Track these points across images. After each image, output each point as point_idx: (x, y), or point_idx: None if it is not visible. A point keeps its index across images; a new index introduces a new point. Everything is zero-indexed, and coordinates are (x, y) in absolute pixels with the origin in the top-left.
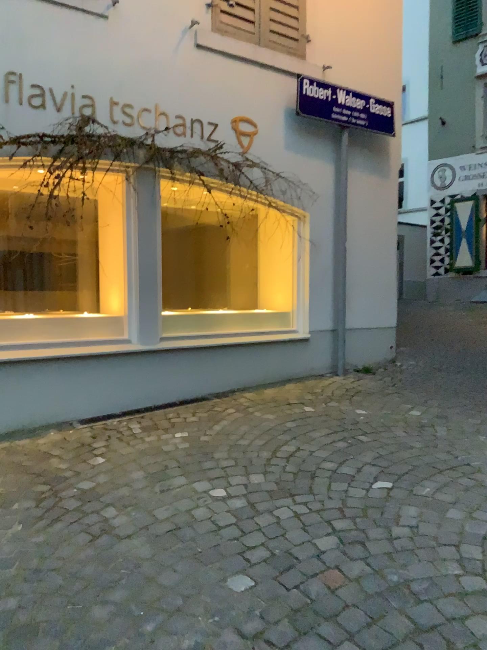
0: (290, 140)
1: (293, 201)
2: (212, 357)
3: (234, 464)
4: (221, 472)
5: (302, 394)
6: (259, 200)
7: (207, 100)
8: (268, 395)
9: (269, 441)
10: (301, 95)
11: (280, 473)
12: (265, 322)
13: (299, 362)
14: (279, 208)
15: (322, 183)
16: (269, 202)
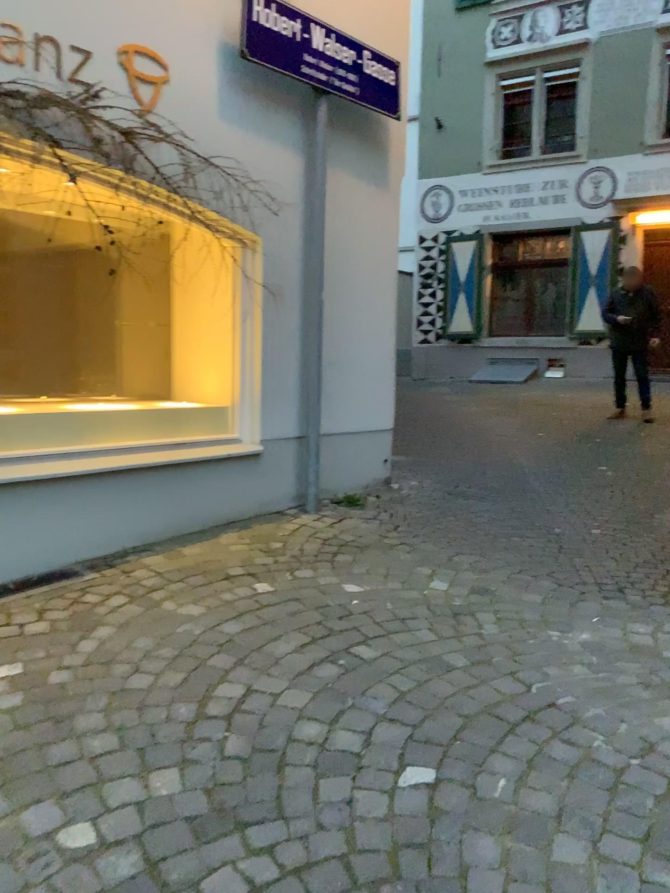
0: (229, 104)
1: (235, 213)
2: (82, 494)
3: (116, 750)
4: (86, 776)
5: (247, 557)
6: (171, 206)
7: (69, 1)
8: (189, 562)
9: (191, 676)
10: (249, 24)
11: (213, 766)
12: (182, 426)
13: (241, 495)
14: (209, 224)
15: (283, 187)
16: (192, 212)
